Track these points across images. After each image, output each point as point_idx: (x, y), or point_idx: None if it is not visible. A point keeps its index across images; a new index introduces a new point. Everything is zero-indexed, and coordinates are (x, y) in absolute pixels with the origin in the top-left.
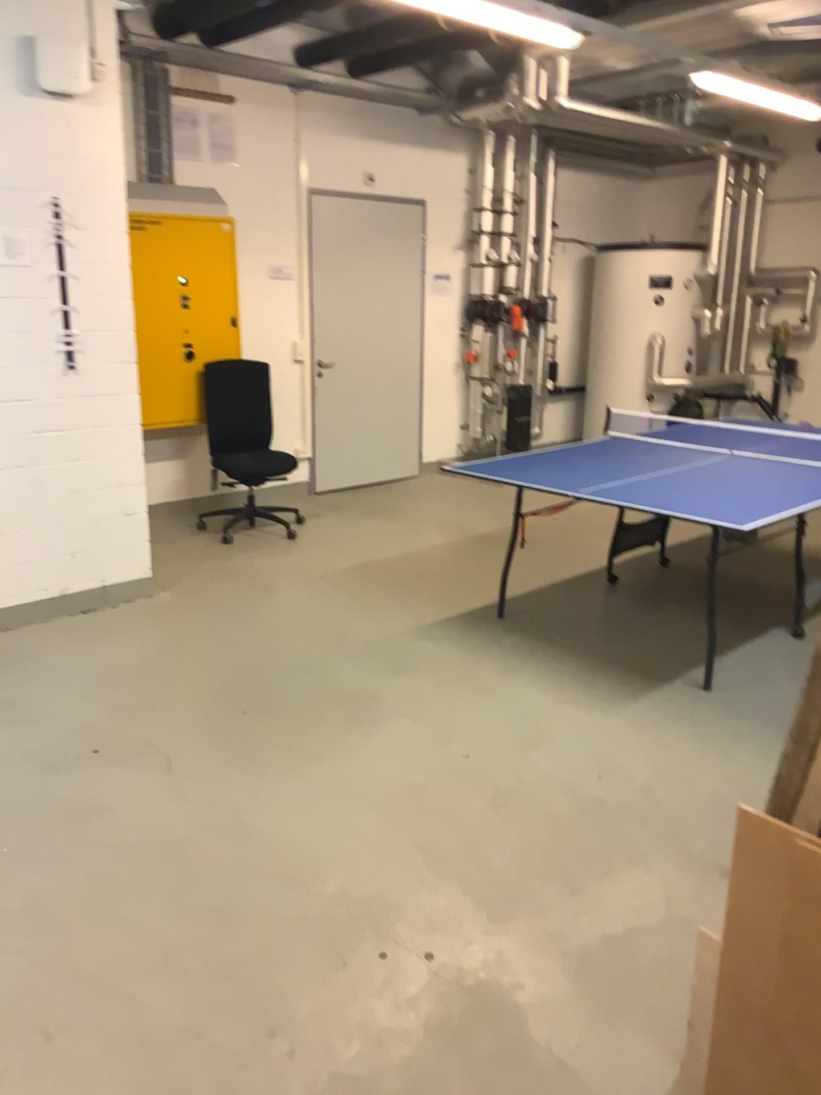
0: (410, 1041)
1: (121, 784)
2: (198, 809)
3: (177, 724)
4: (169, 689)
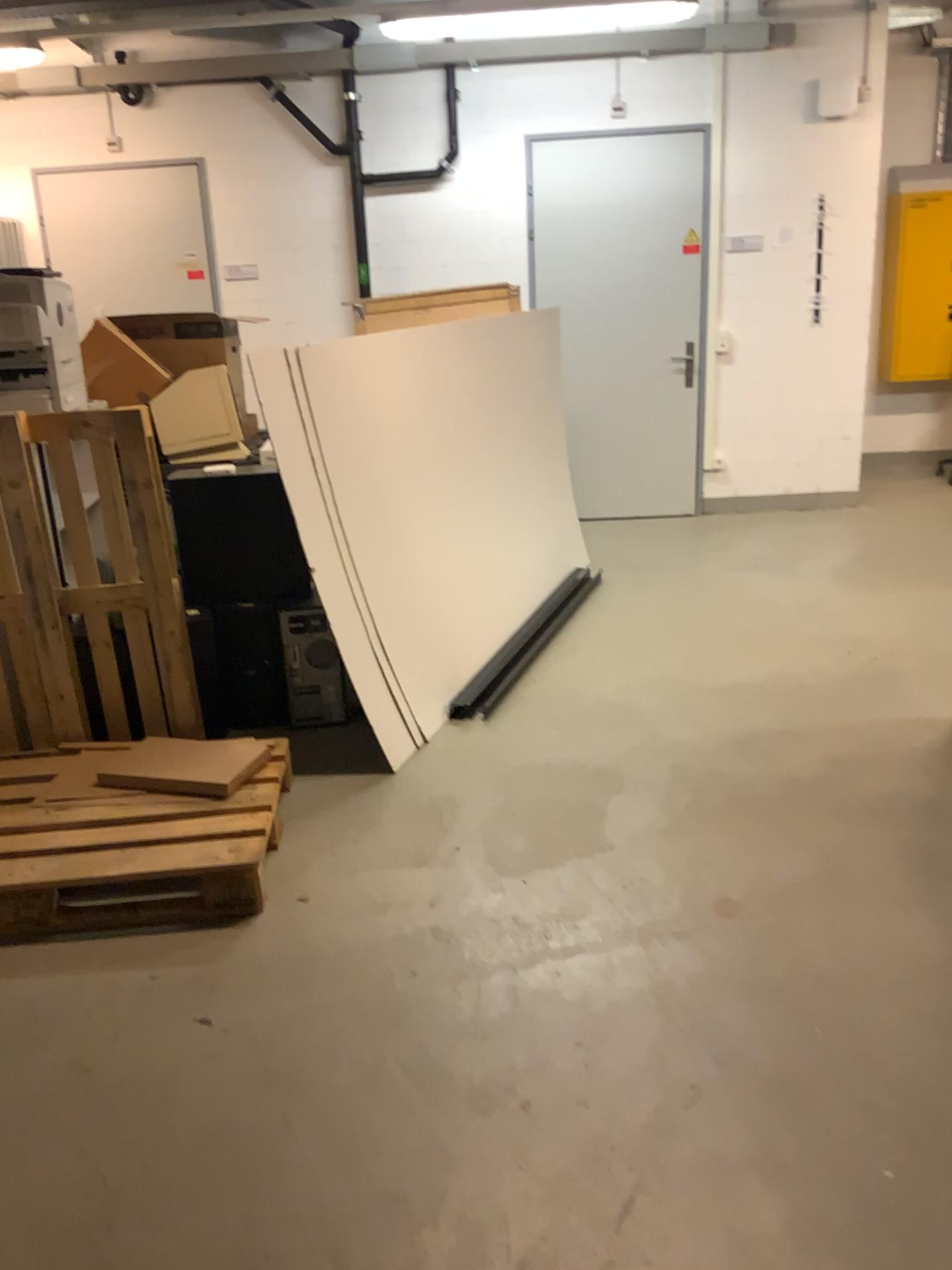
0: (832, 673)
1: (761, 577)
2: (797, 592)
3: (816, 563)
4: (825, 548)
